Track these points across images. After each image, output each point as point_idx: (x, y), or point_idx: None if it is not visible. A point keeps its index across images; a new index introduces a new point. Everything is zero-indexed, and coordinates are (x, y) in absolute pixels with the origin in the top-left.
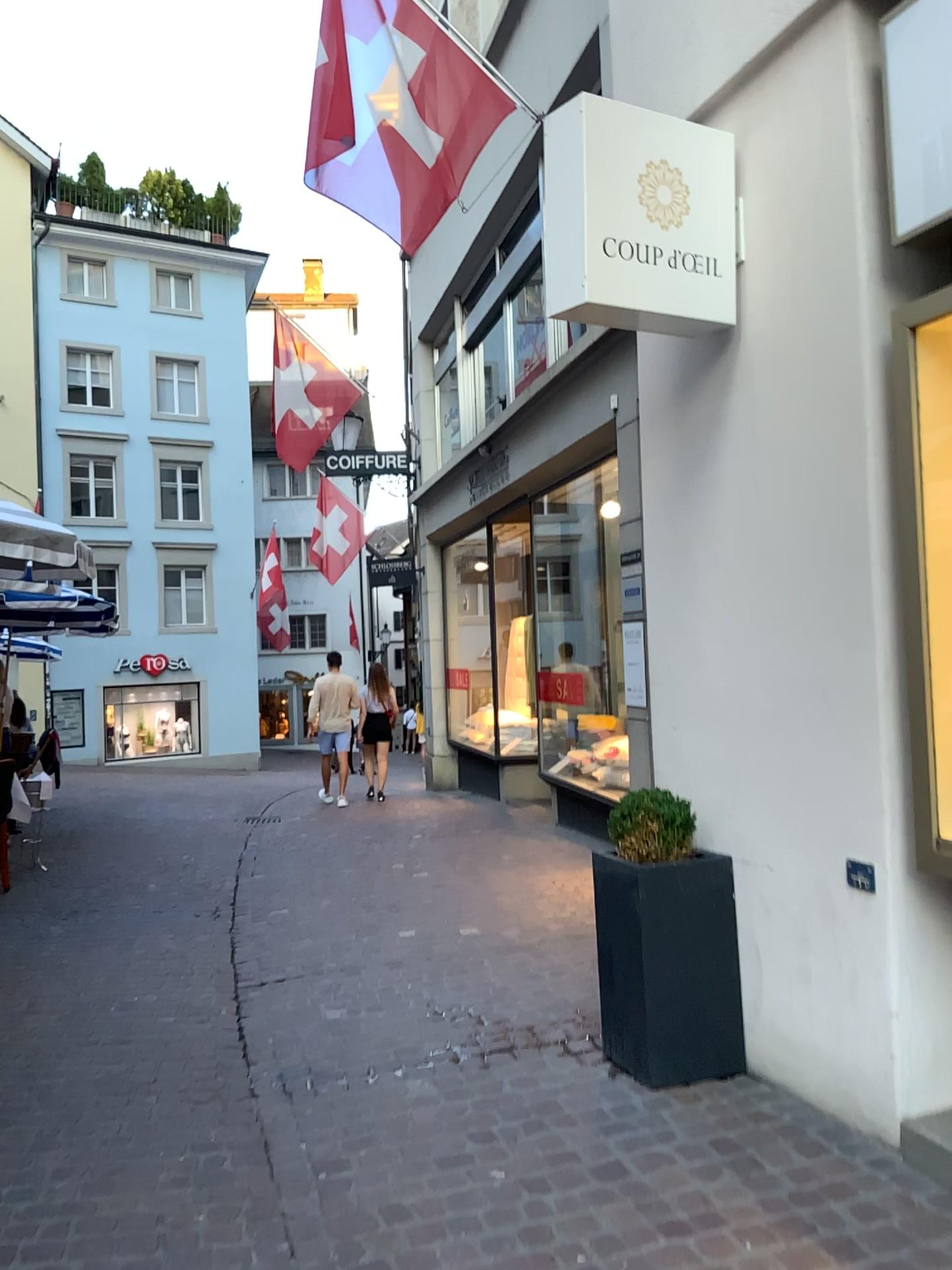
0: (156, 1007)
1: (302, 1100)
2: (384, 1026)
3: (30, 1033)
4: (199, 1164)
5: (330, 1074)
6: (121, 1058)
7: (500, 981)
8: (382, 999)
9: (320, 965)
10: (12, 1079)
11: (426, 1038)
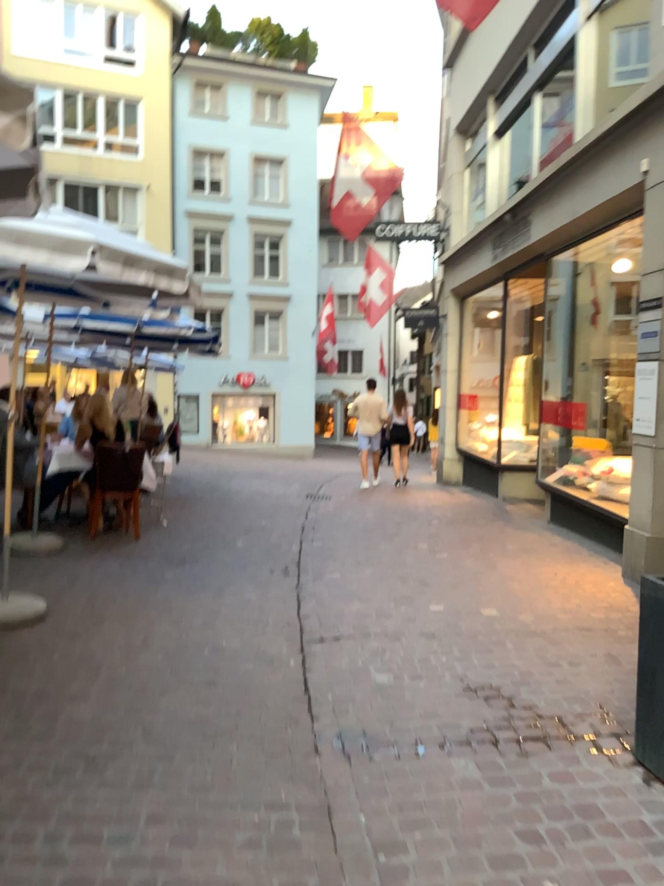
0: (239, 654)
1: (359, 766)
2: (426, 697)
3: (141, 668)
4: (271, 828)
5: (382, 740)
6: (209, 700)
7: (525, 665)
8: (423, 670)
9: (370, 631)
10: (123, 711)
11: (465, 715)
